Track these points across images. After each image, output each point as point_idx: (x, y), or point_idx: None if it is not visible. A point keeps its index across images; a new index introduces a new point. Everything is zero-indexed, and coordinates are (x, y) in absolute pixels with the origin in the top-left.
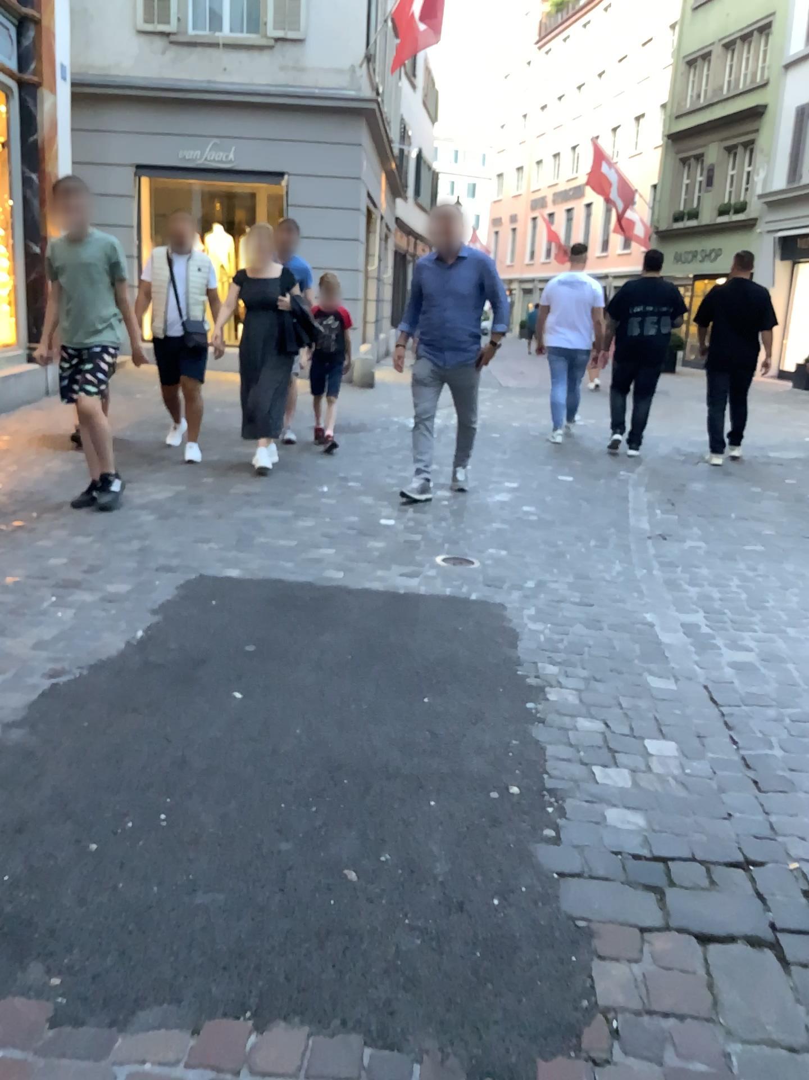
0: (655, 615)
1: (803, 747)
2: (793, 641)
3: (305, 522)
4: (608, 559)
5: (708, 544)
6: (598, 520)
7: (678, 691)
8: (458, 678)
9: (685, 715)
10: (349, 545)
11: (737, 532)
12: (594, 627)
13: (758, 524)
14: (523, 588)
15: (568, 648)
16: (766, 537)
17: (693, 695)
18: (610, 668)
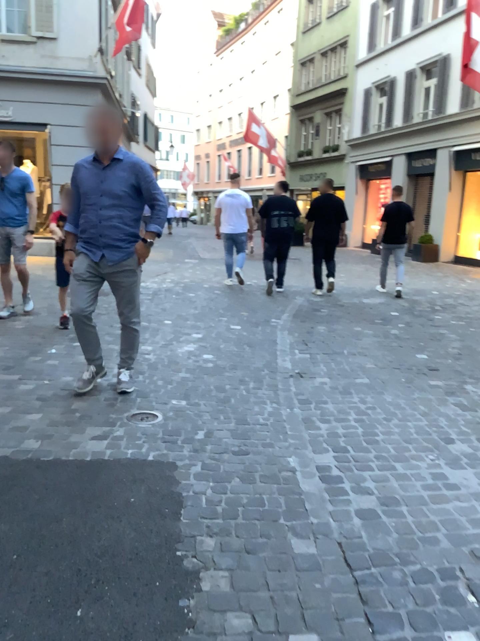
0: (296, 459)
1: (430, 621)
2: (402, 478)
3: (25, 386)
4: (261, 403)
5: (332, 382)
6: (254, 366)
7: (317, 554)
8: (117, 569)
9: (324, 590)
10: (55, 409)
11: (350, 369)
12: (247, 480)
13: (364, 361)
14: (192, 441)
15: (223, 511)
16: (371, 372)
17: (330, 558)
18: (258, 533)
